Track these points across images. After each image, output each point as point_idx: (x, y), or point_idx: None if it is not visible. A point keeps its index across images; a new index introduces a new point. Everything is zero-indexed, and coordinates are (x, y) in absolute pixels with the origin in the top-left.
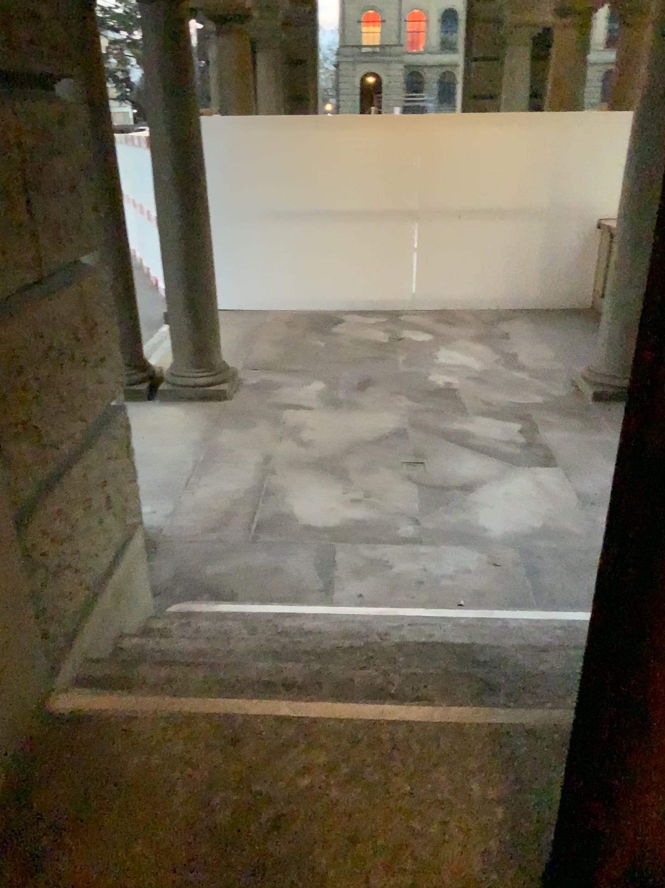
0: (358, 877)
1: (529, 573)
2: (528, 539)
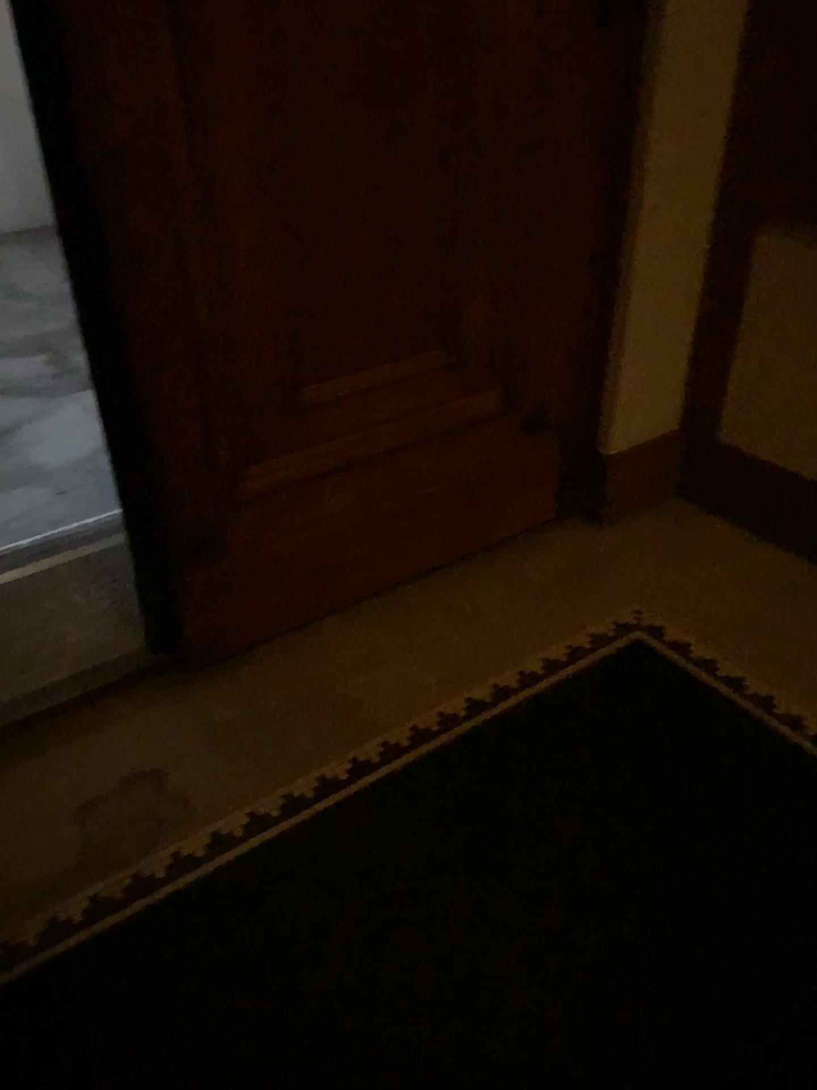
0: (2, 673)
1: (100, 481)
2: (89, 453)
